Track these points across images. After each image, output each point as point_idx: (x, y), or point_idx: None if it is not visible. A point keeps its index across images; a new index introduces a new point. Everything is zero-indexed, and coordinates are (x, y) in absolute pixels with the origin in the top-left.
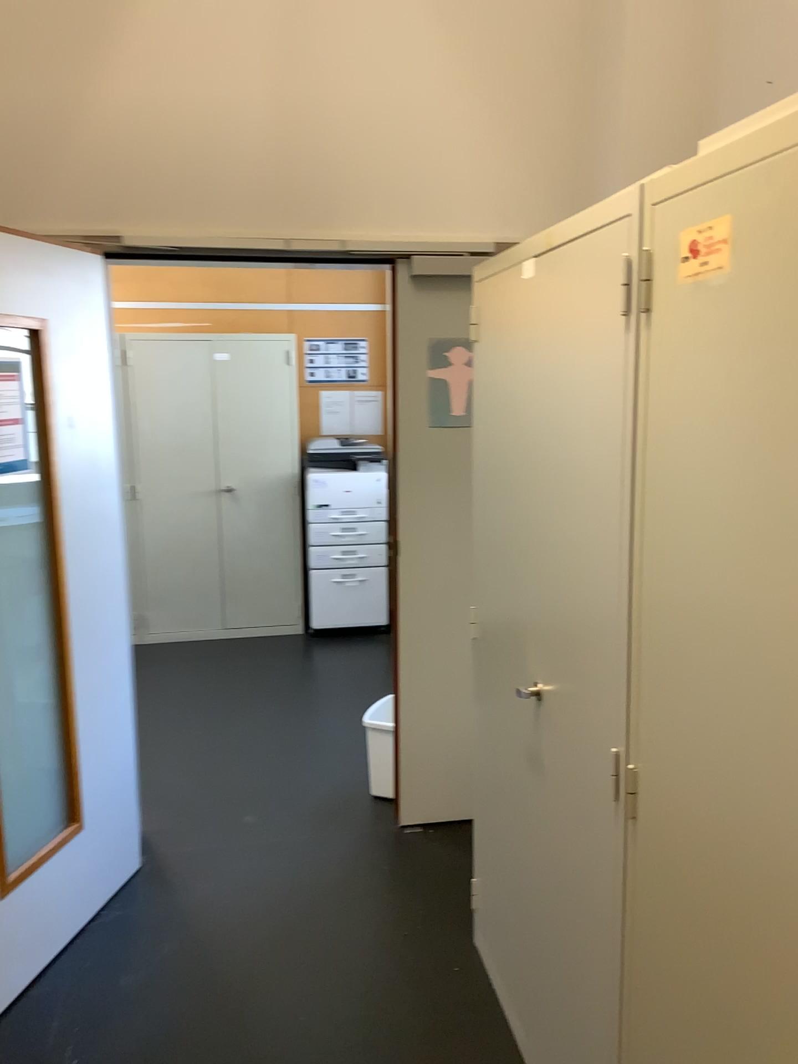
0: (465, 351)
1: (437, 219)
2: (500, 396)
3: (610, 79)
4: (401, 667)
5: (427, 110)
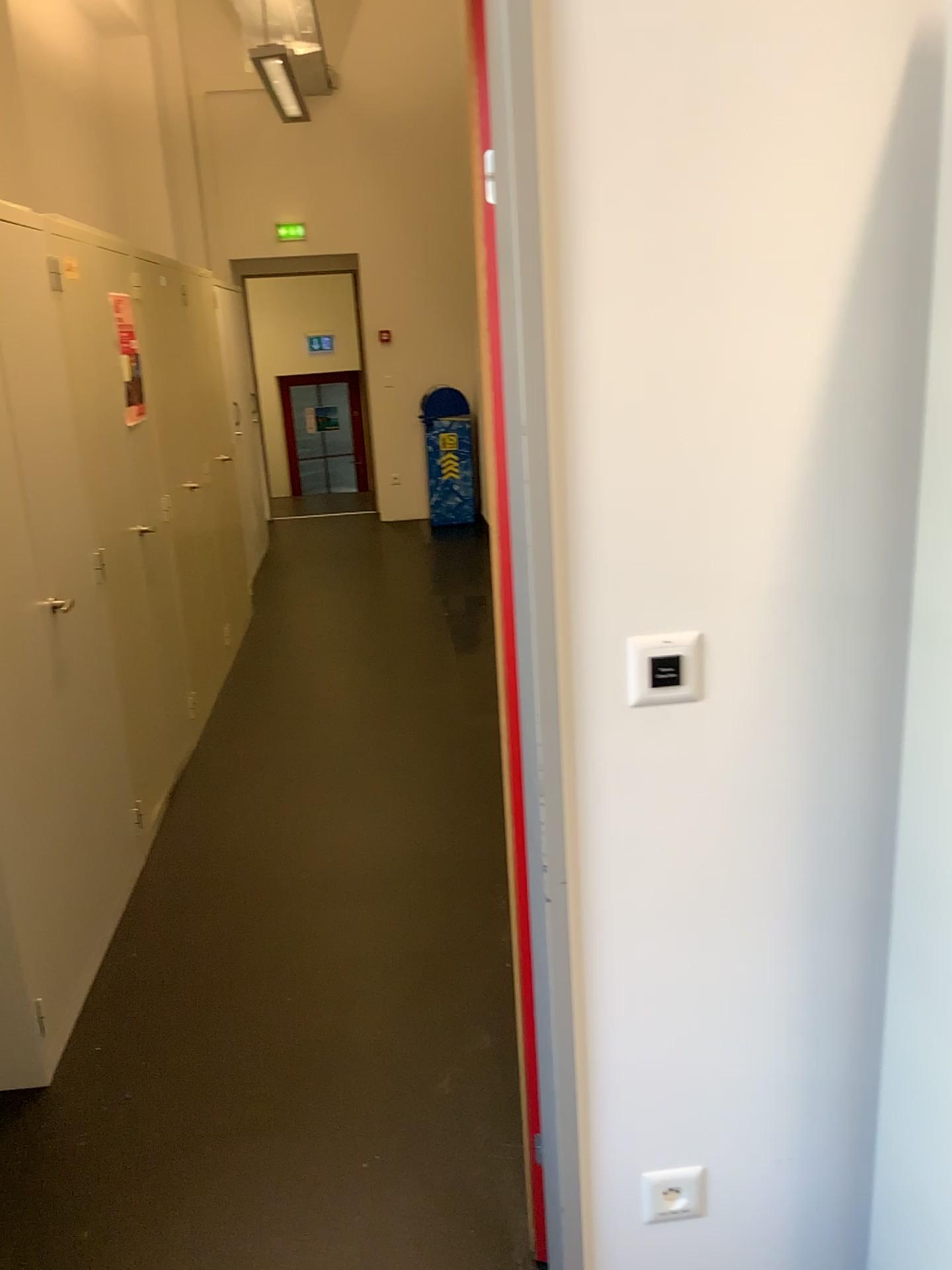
0: None
1: None
2: None
3: None
4: None
5: None
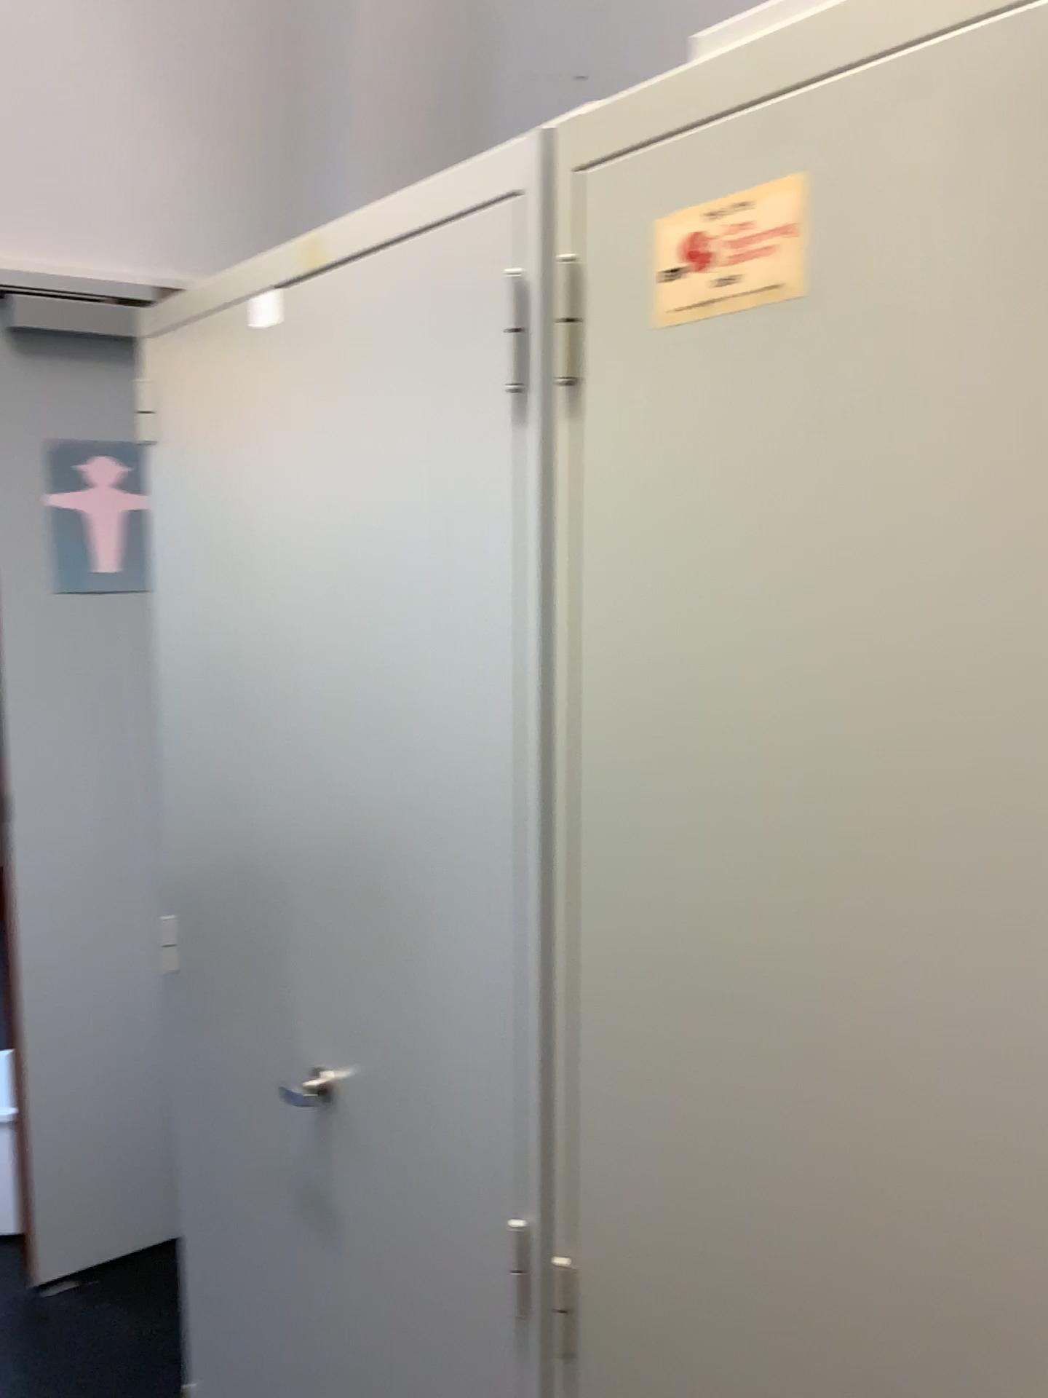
0: (113, 466)
1: (52, 237)
2: (211, 544)
3: (338, 42)
4: (22, 1013)
5: (23, 44)
